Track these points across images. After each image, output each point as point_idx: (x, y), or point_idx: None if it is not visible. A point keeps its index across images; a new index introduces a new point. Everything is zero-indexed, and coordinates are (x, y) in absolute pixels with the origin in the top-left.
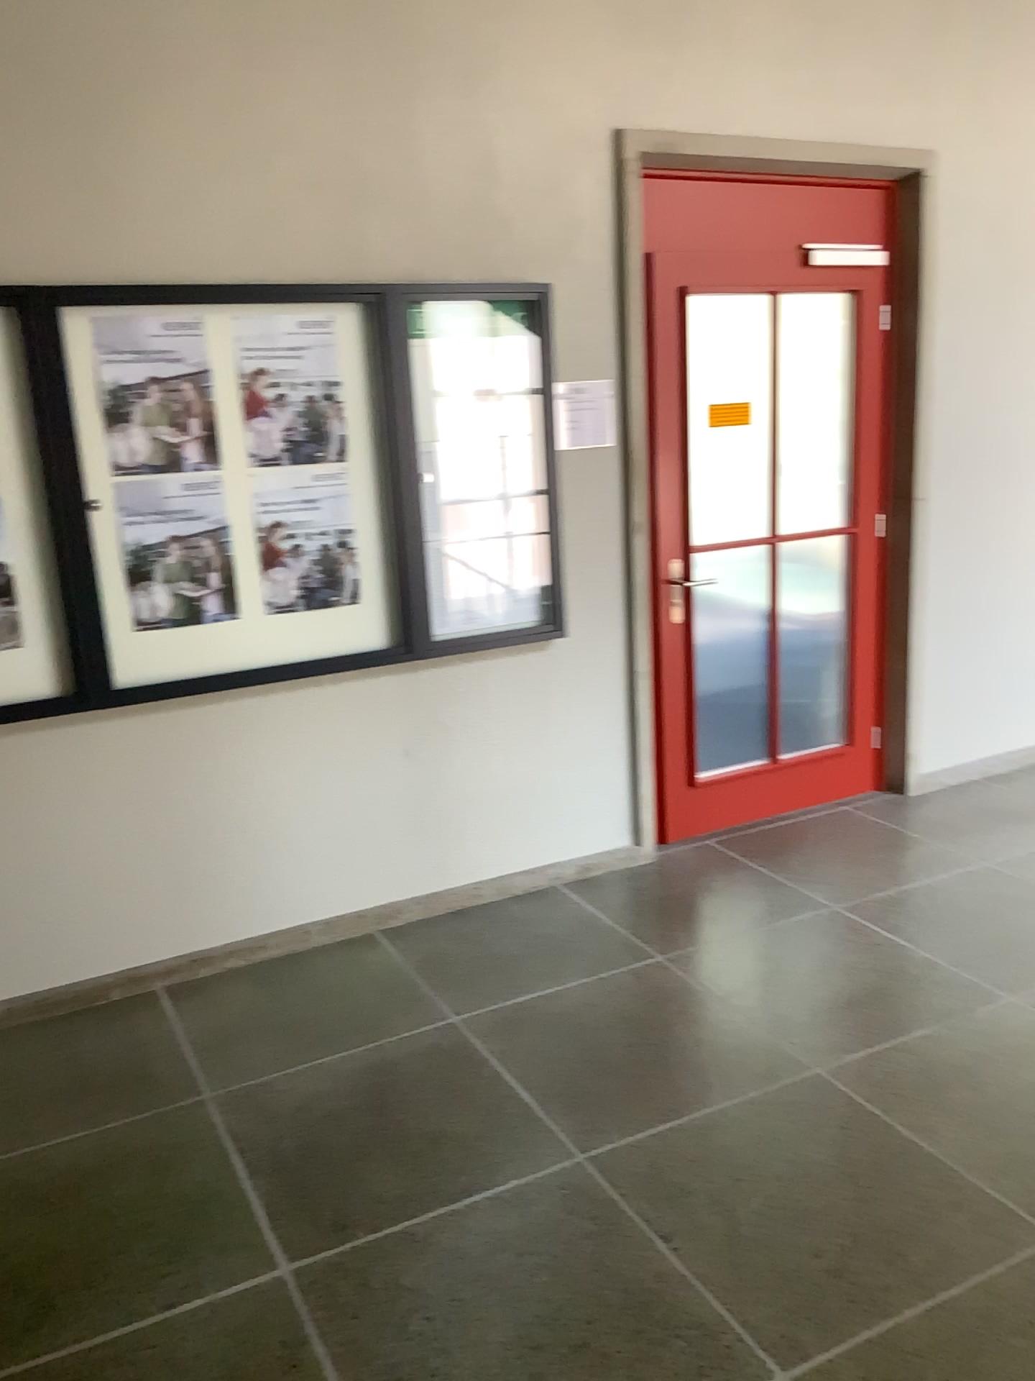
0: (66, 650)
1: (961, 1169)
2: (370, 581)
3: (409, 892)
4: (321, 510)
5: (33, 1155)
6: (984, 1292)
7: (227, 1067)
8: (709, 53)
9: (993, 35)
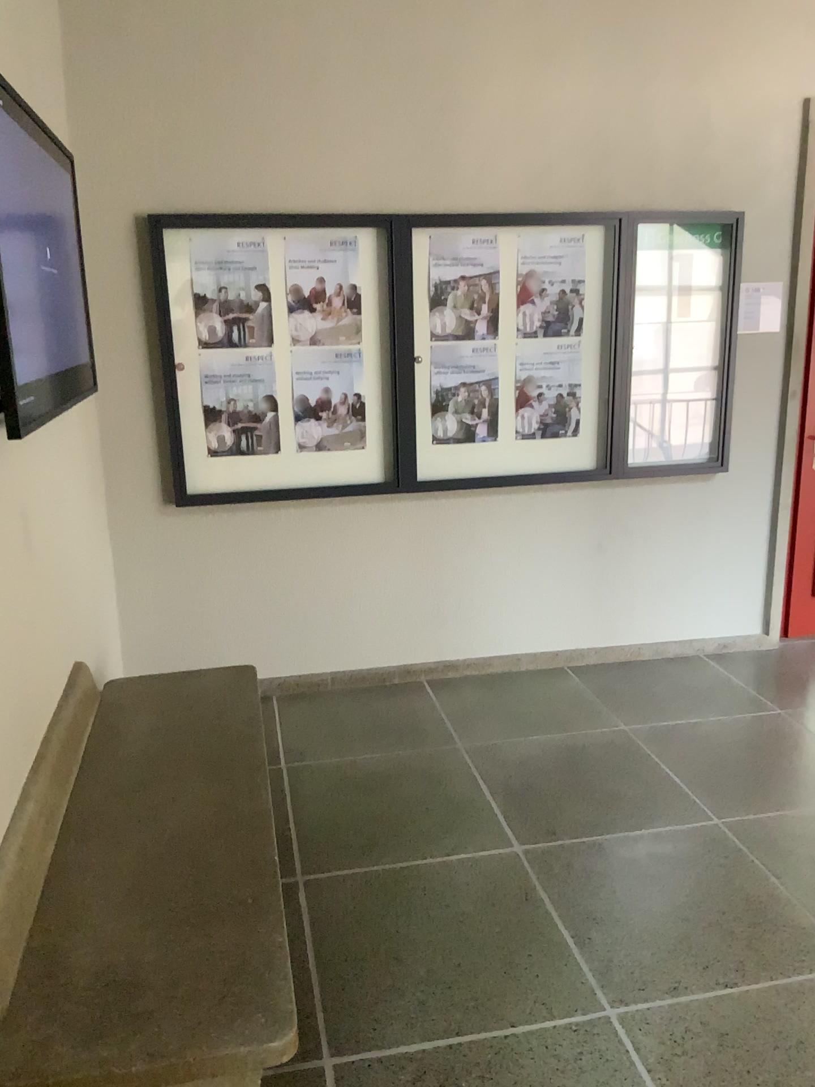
0: (390, 452)
1: None
2: (588, 421)
3: (593, 642)
4: (561, 370)
5: (357, 761)
6: None
7: (473, 731)
8: None
9: None
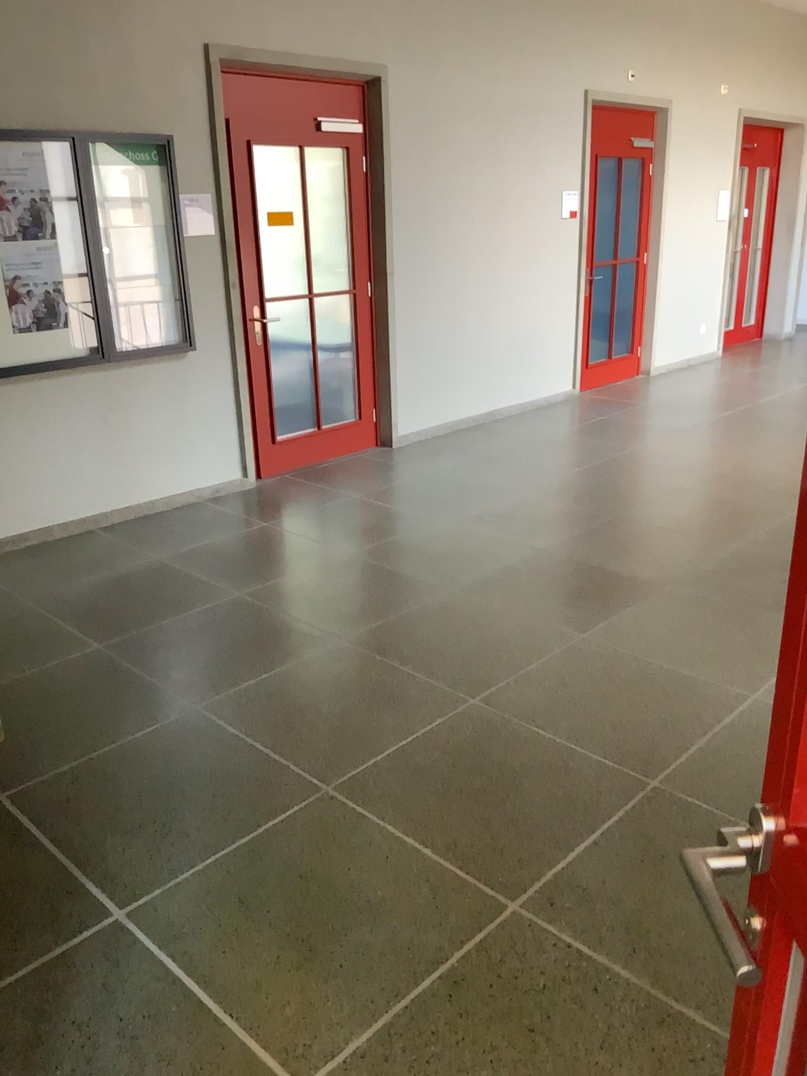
0: None
1: (415, 575)
2: (76, 314)
3: (112, 504)
4: (45, 270)
5: None
6: (422, 607)
7: (29, 585)
8: None
9: None
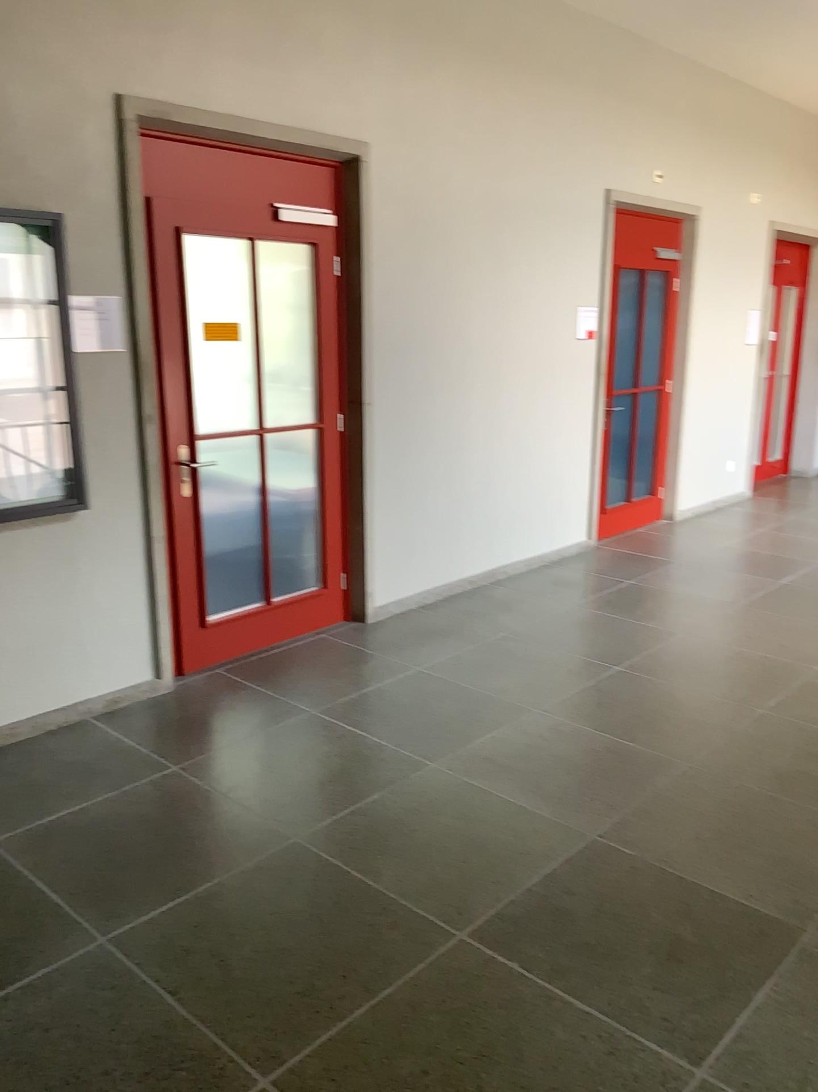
0: None
1: (398, 897)
2: None
3: None
4: None
5: None
6: (411, 983)
7: None
8: (196, 44)
9: (409, 63)
